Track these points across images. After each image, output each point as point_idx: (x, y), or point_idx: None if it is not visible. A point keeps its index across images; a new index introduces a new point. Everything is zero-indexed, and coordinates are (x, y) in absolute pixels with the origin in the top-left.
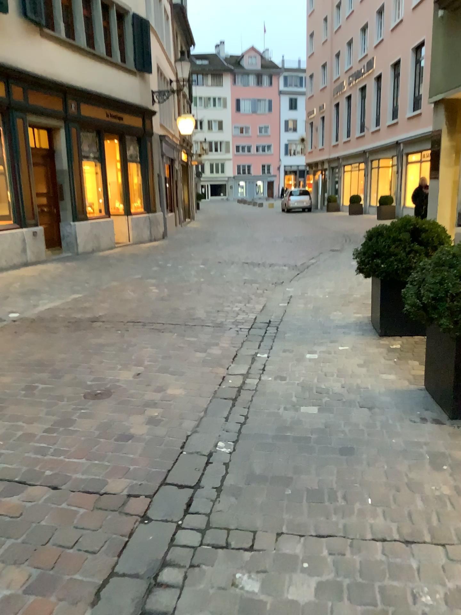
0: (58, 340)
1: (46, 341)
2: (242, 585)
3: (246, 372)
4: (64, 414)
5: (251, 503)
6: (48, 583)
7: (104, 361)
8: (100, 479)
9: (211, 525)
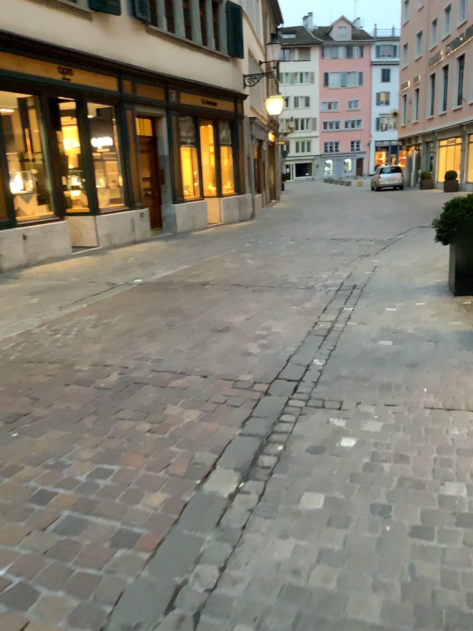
0: (182, 296)
1: (172, 296)
2: (335, 422)
3: (335, 318)
4: (200, 339)
5: (340, 388)
6: (214, 416)
7: (222, 309)
8: (235, 373)
9: (313, 397)
